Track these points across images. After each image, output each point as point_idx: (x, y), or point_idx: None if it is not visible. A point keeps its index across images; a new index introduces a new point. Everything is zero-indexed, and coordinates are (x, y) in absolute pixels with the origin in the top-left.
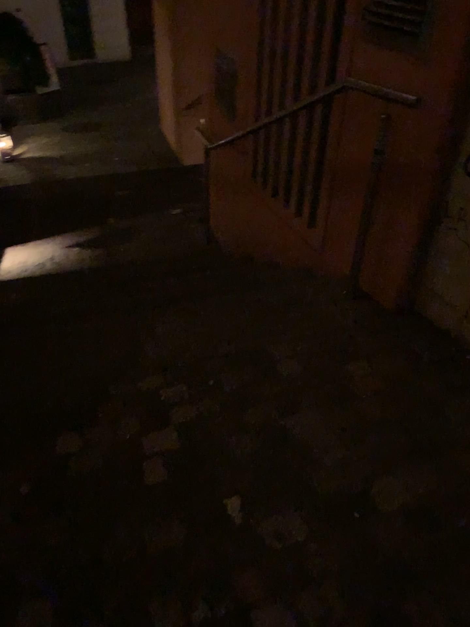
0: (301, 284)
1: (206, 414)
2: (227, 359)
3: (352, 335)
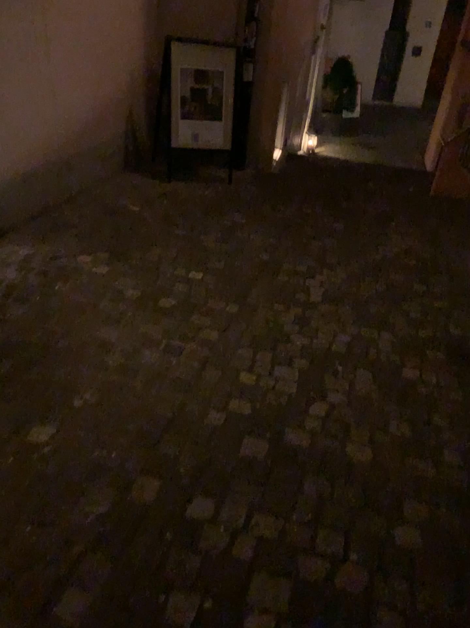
0: (457, 205)
1: (392, 215)
2: (407, 209)
3: (466, 218)
